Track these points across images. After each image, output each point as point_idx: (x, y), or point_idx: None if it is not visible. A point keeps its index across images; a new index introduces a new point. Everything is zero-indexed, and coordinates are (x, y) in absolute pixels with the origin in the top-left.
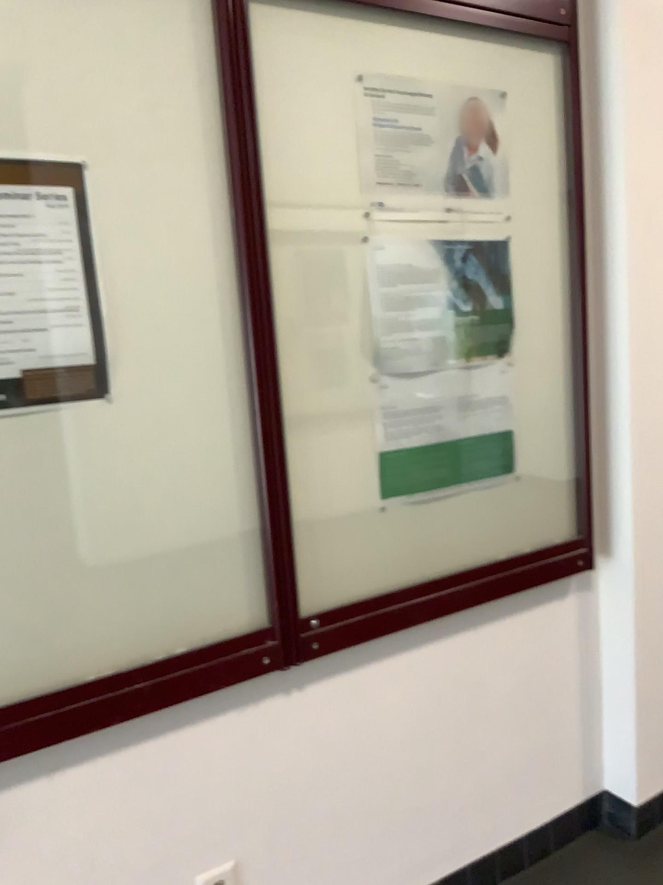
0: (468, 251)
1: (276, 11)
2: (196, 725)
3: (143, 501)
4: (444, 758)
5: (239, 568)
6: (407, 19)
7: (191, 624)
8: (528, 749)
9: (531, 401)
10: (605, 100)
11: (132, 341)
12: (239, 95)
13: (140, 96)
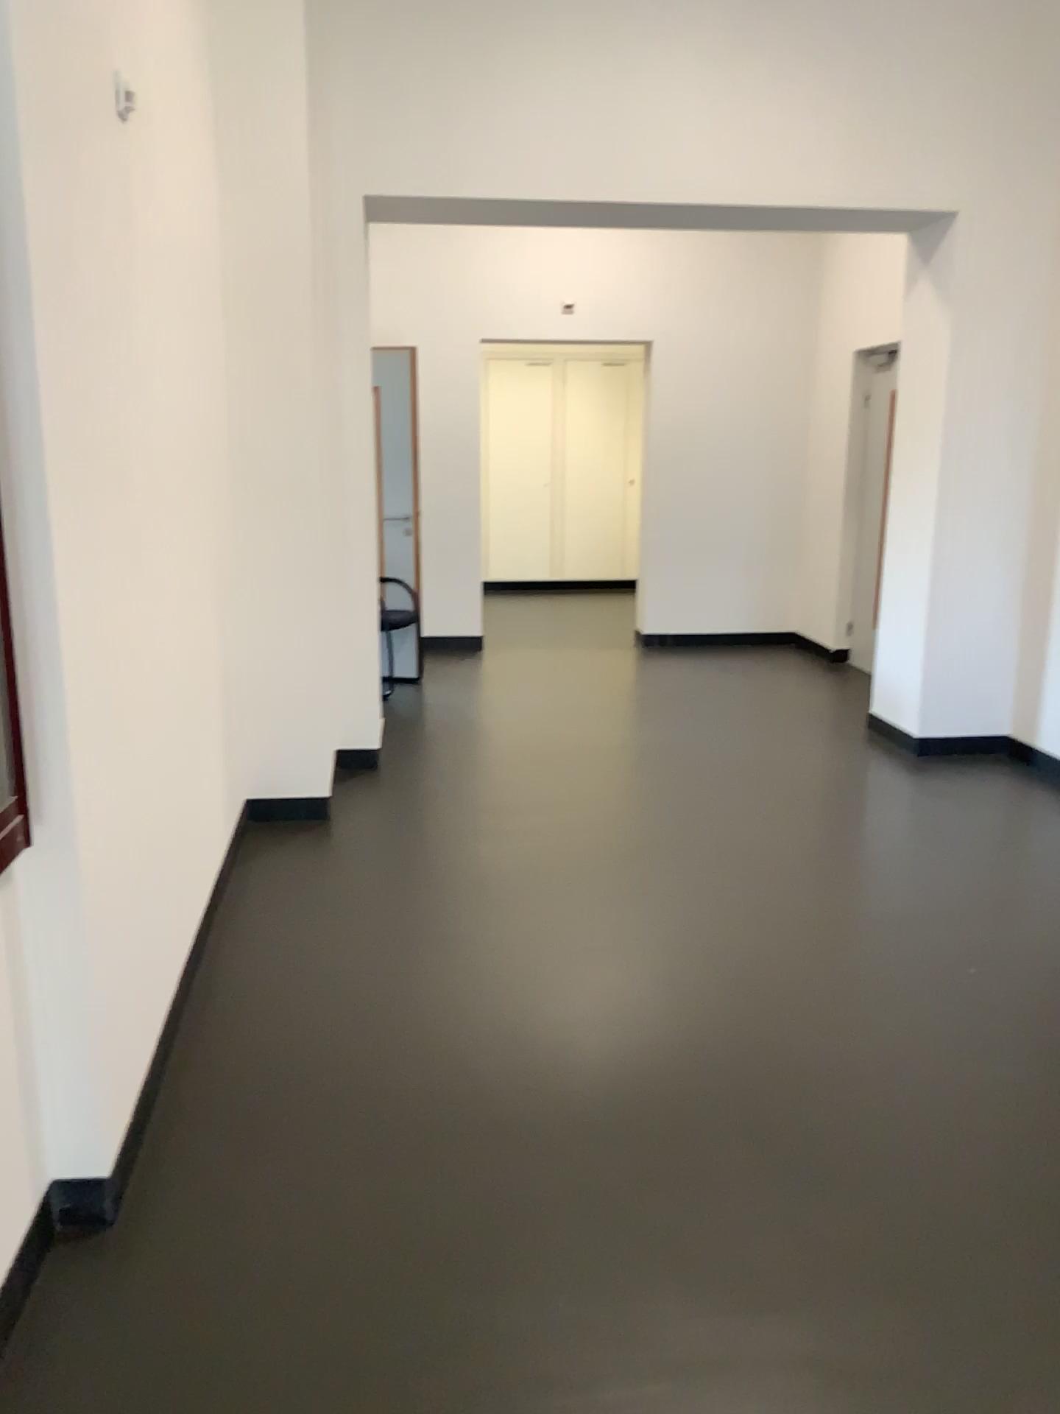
0: None
1: None
2: None
3: None
4: None
5: None
6: None
7: None
8: None
9: None
10: None
11: None
12: None
13: None
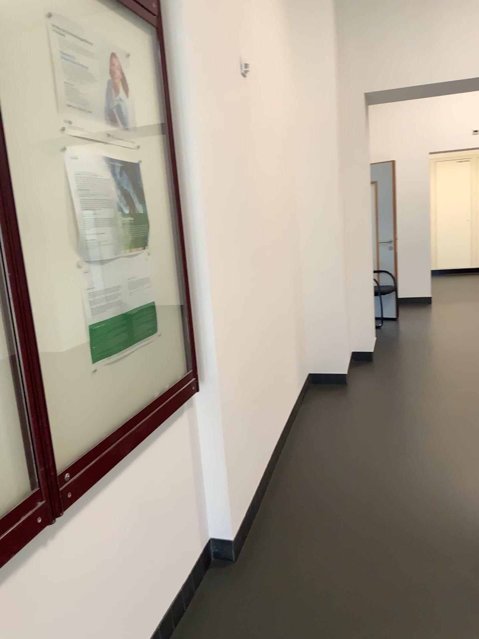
0: (119, 168)
1: None
2: None
3: None
4: (139, 554)
5: (5, 444)
6: None
7: None
8: (175, 527)
9: (158, 280)
10: (177, 74)
11: None
12: None
13: None
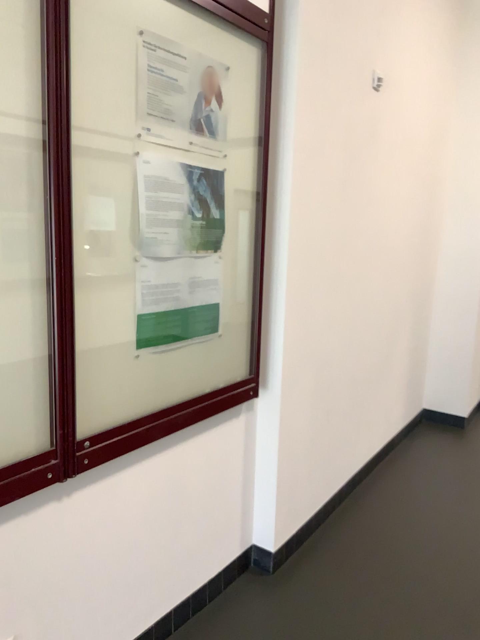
0: (200, 174)
1: None
2: None
3: None
4: (162, 535)
5: (31, 403)
6: None
7: None
8: (212, 522)
9: (229, 283)
10: (284, 87)
11: None
12: (58, 22)
13: None
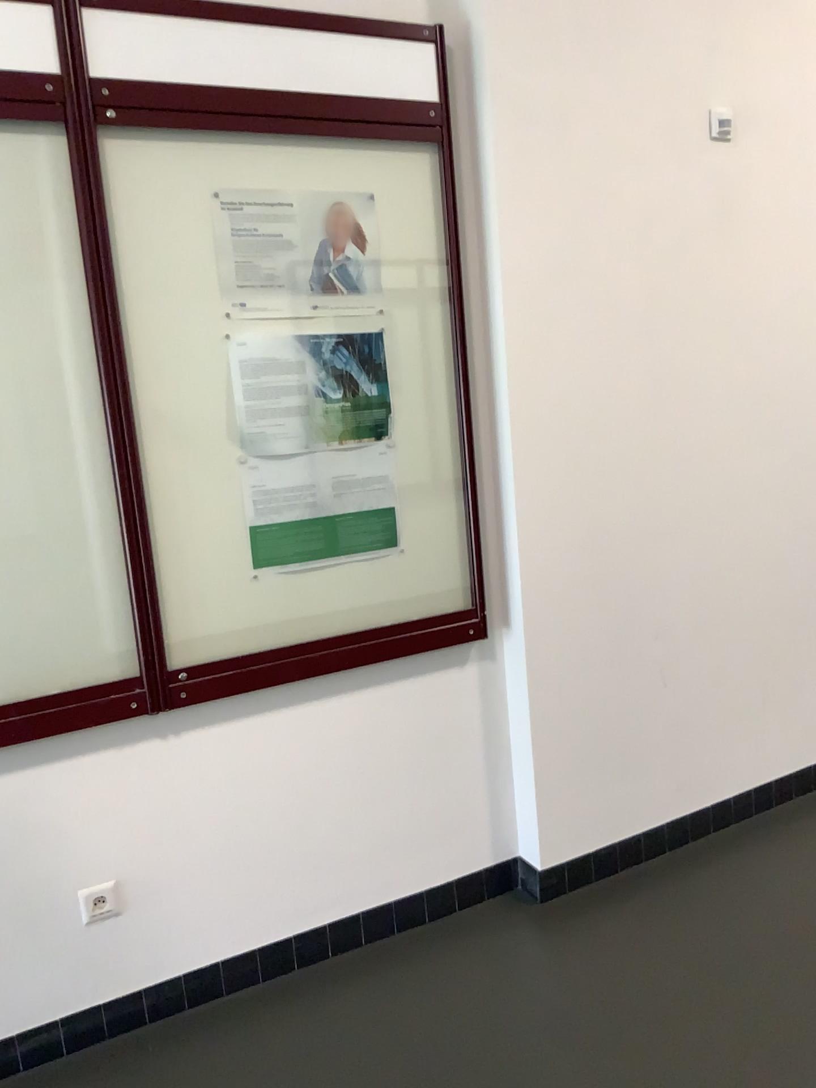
0: (339, 342)
1: (132, 144)
2: (75, 760)
3: (18, 566)
4: (334, 810)
5: (112, 627)
6: (264, 138)
7: (66, 672)
8: (430, 810)
9: (417, 480)
10: (483, 194)
11: (4, 432)
12: (92, 222)
13: (4, 228)
